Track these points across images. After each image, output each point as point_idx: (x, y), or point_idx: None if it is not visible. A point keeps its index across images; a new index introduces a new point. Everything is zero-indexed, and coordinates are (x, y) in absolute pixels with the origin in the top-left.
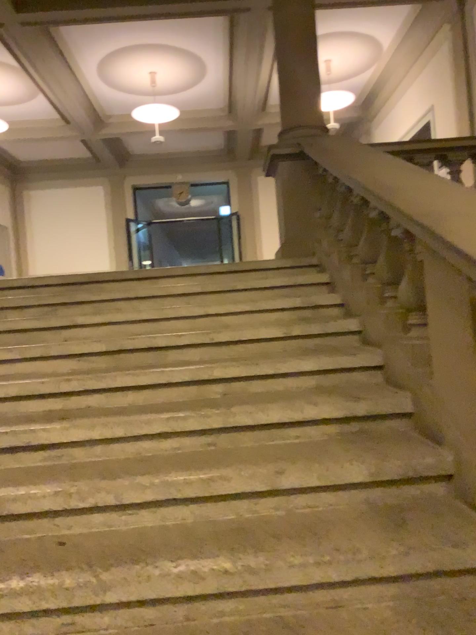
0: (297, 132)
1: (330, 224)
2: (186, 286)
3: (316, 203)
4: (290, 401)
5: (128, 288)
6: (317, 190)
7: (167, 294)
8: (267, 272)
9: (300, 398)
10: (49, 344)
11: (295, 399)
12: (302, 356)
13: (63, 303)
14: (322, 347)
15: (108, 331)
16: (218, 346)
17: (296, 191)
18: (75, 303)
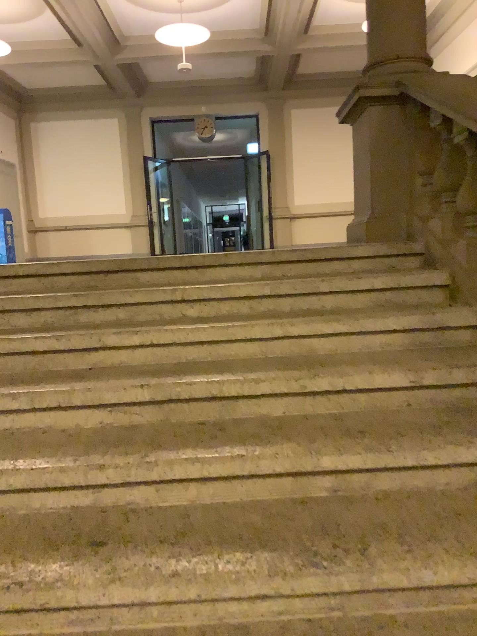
0: (391, 66)
1: (440, 199)
2: (249, 285)
3: (417, 168)
4: (452, 525)
5: (170, 284)
6: (420, 149)
7: (224, 298)
8: (354, 263)
9: (467, 519)
10: (68, 382)
11: (460, 524)
12: (444, 425)
13: (85, 305)
14: (468, 407)
15: (150, 360)
16: (313, 398)
17: (388, 149)
18: (101, 306)
